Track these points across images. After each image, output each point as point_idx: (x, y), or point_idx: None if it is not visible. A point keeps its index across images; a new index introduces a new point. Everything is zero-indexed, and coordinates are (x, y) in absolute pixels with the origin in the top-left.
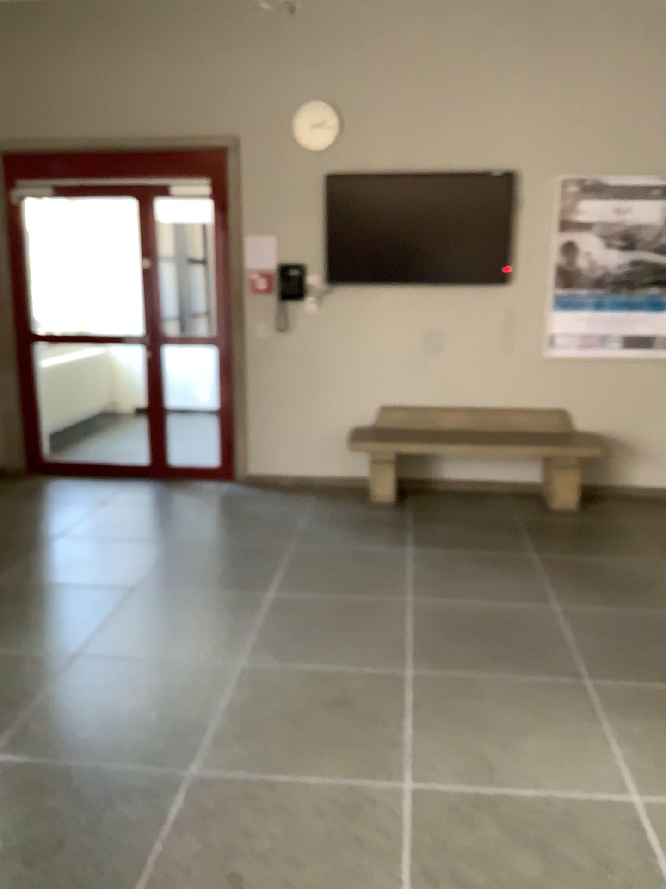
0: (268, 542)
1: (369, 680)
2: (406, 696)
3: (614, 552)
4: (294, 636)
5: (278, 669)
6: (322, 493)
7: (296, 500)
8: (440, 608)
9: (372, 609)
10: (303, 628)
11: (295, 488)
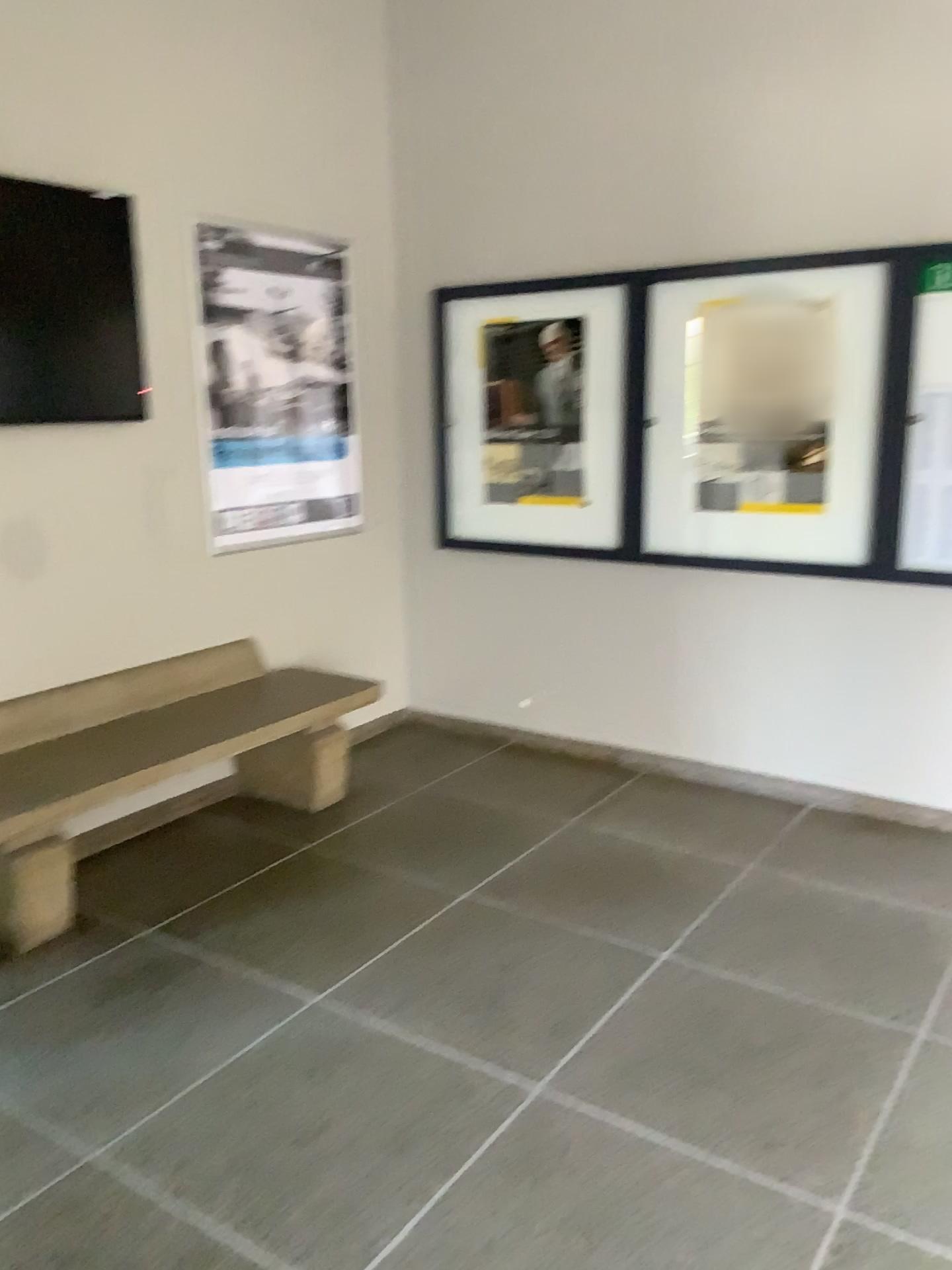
0: (19, 1190)
1: None
2: (944, 1260)
3: (529, 842)
4: None
5: None
6: None
7: None
8: (609, 1071)
9: (553, 1158)
10: None
11: None
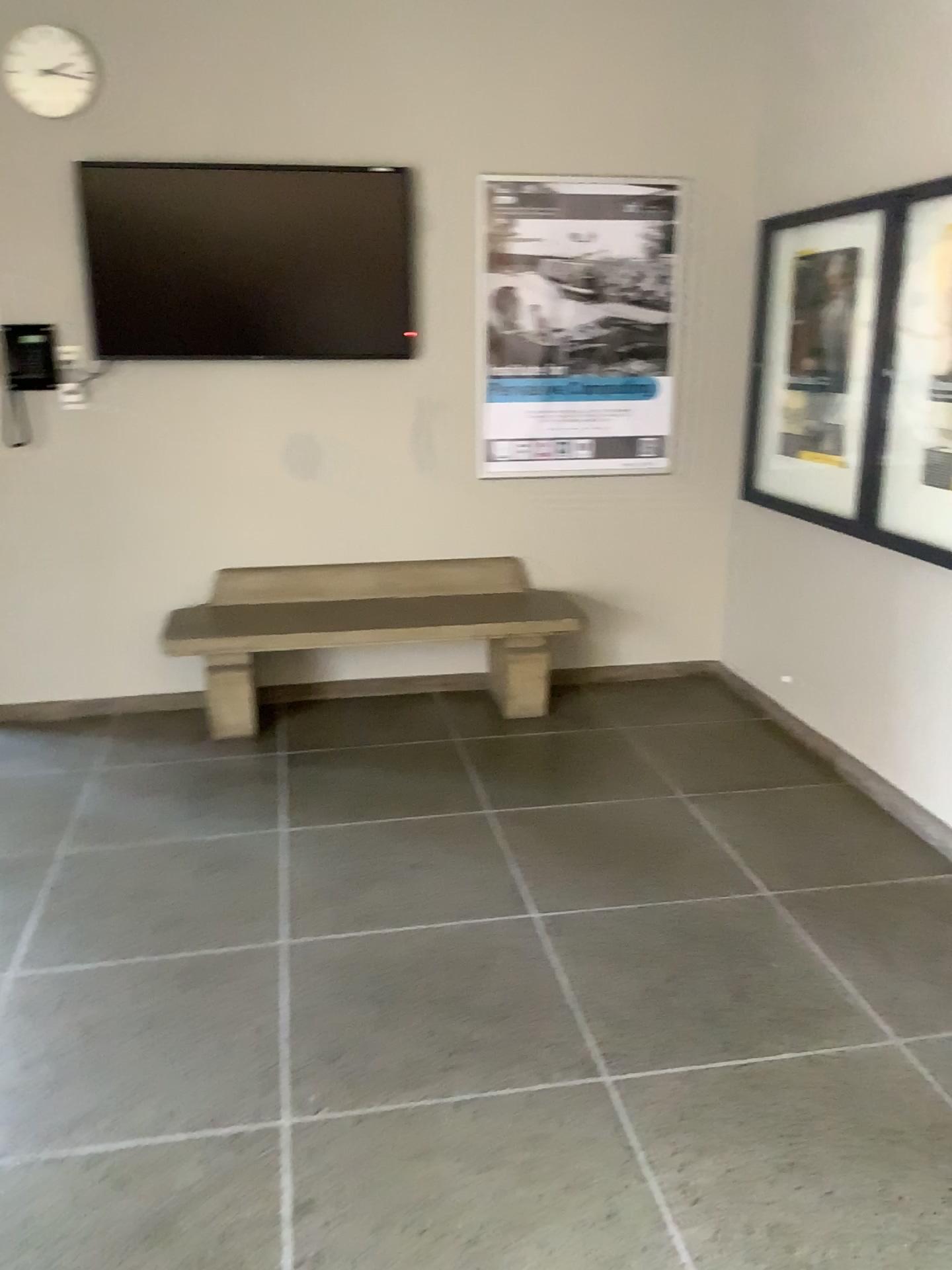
0: (15, 849)
1: (203, 1161)
2: (276, 1192)
3: (610, 794)
4: (51, 1076)
5: (14, 1171)
6: (125, 726)
7: (77, 745)
8: (335, 957)
9: (211, 980)
10: (74, 1049)
11: (76, 722)
